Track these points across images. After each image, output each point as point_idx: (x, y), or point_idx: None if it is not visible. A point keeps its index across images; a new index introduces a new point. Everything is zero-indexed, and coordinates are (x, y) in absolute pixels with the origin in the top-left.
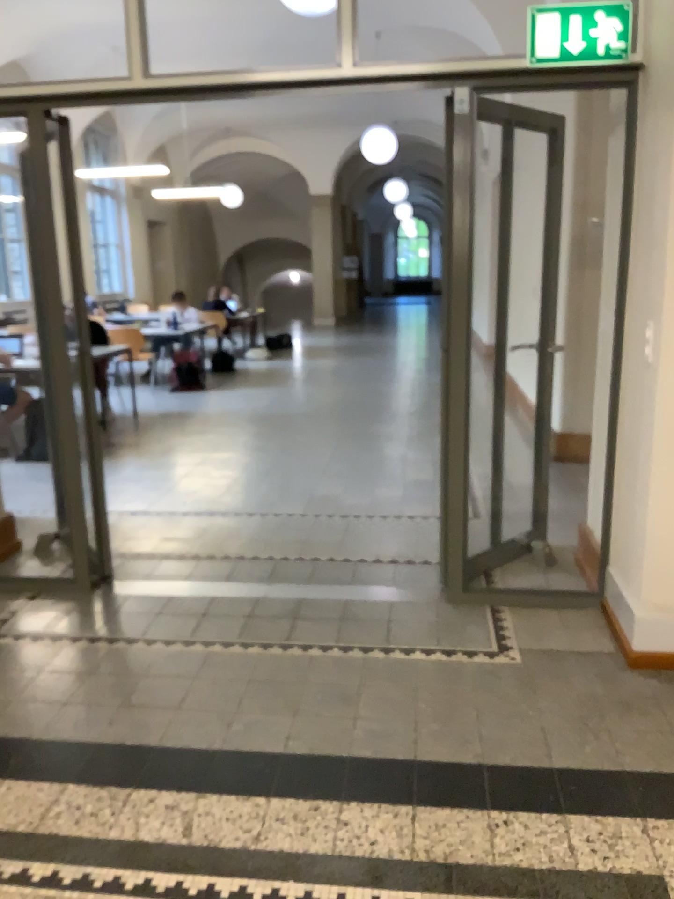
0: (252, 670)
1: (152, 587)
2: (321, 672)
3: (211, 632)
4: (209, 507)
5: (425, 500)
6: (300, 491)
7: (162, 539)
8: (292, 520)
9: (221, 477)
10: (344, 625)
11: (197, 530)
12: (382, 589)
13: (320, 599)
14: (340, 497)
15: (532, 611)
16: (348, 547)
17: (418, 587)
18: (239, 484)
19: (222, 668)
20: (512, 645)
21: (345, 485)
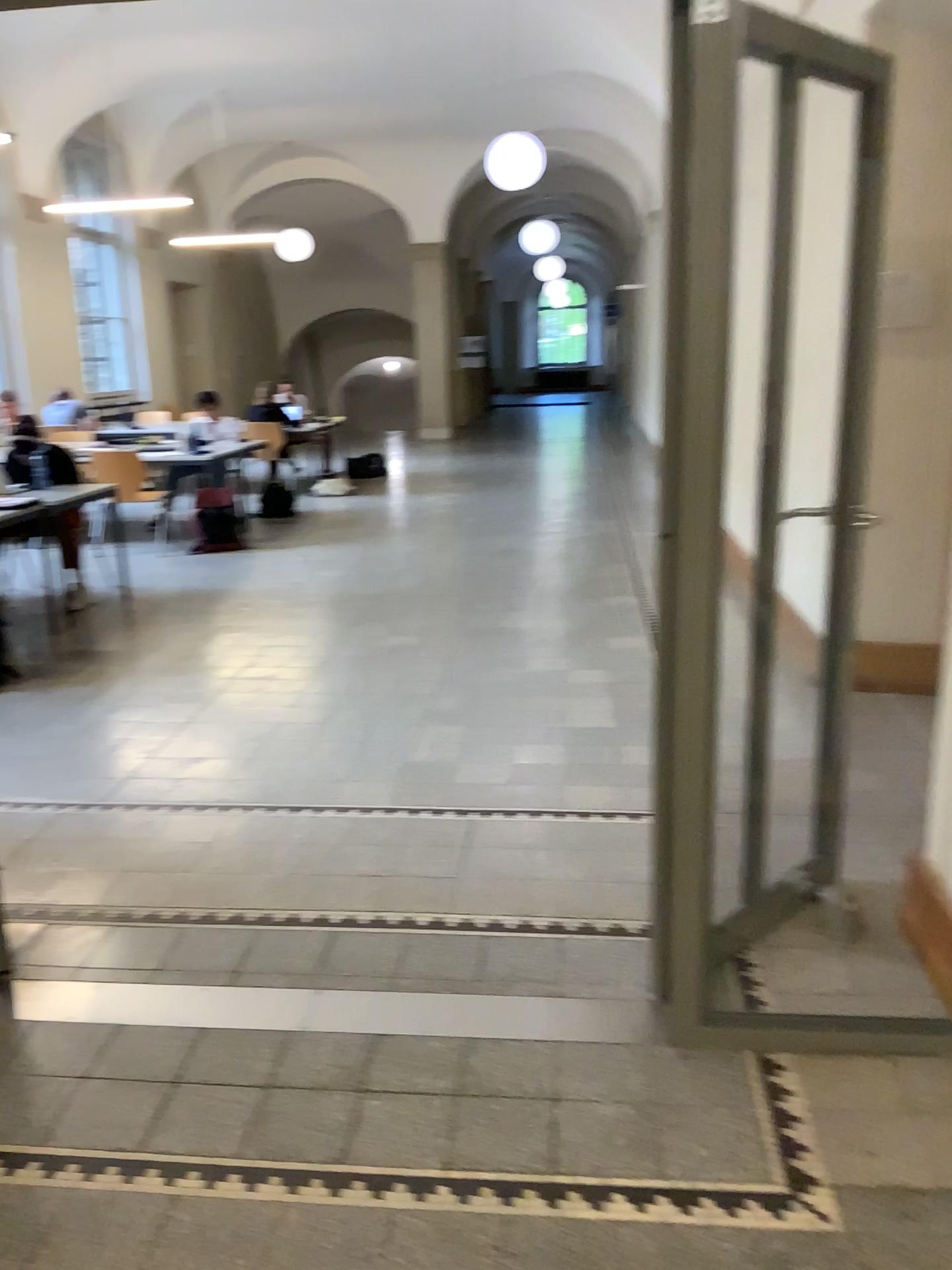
0: (258, 1256)
1: (82, 1001)
2: (410, 1264)
3: (182, 1133)
4: (220, 795)
5: (607, 778)
6: (385, 758)
7: (122, 871)
8: (366, 825)
9: (247, 729)
10: (460, 1109)
11: (191, 851)
12: (537, 1001)
13: (413, 1032)
14: (456, 772)
15: (844, 1070)
16: (470, 888)
17: (605, 995)
18: (277, 743)
19: (193, 1252)
20: (816, 1173)
21: (465, 746)
